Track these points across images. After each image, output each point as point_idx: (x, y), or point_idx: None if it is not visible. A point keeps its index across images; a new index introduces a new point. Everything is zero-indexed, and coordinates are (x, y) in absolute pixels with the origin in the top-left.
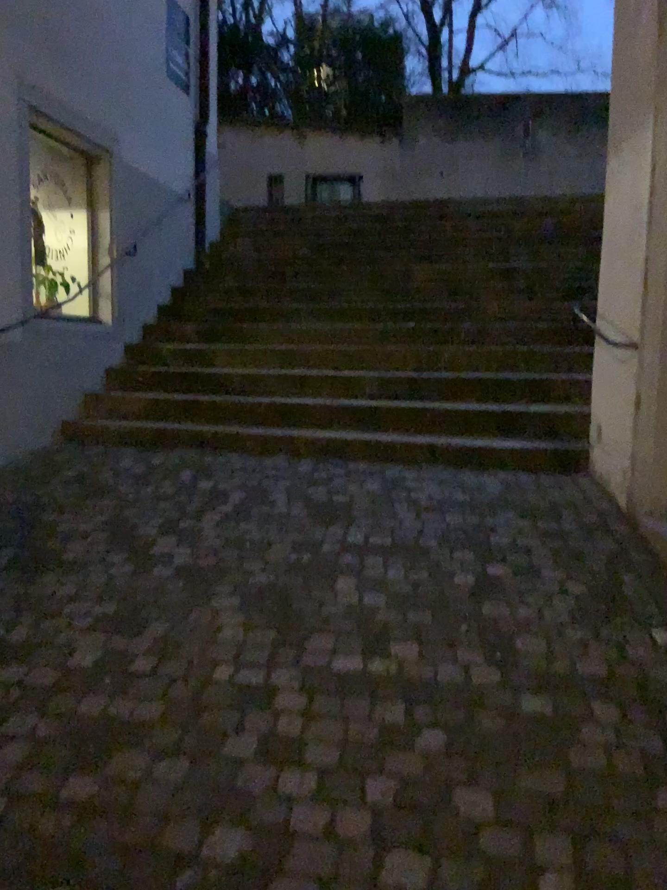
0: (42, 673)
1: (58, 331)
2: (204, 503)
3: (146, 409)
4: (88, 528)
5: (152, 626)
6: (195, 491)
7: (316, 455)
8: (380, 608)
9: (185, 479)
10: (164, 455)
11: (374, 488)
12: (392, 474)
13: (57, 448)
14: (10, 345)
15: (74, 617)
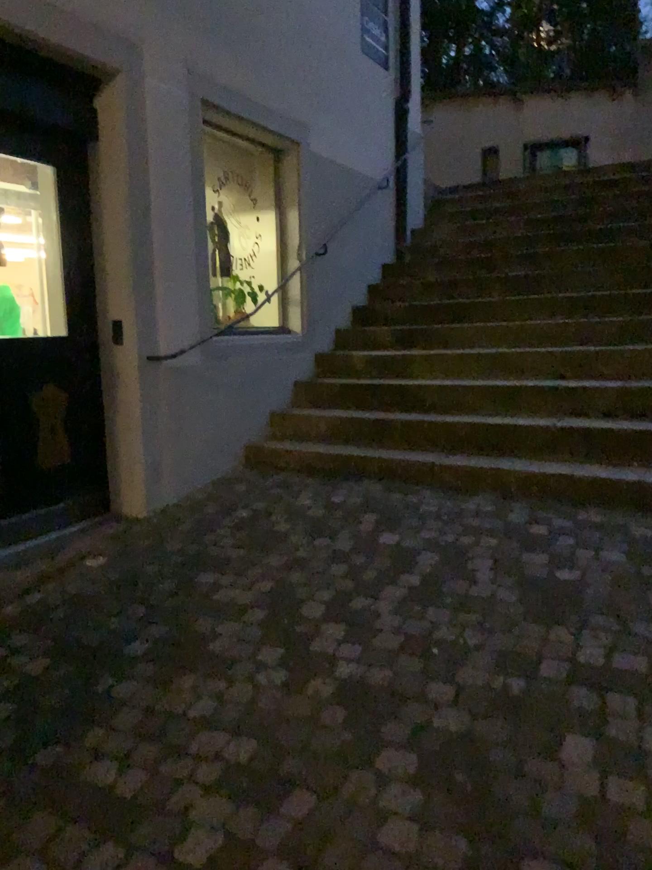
0: (140, 866)
1: (238, 348)
2: (389, 566)
3: (335, 430)
4: (249, 597)
5: (294, 794)
6: (379, 546)
7: (533, 495)
8: (634, 808)
9: (370, 526)
10: (350, 489)
11: (614, 555)
12: (638, 531)
13: (238, 477)
14: (184, 370)
15: (201, 757)
